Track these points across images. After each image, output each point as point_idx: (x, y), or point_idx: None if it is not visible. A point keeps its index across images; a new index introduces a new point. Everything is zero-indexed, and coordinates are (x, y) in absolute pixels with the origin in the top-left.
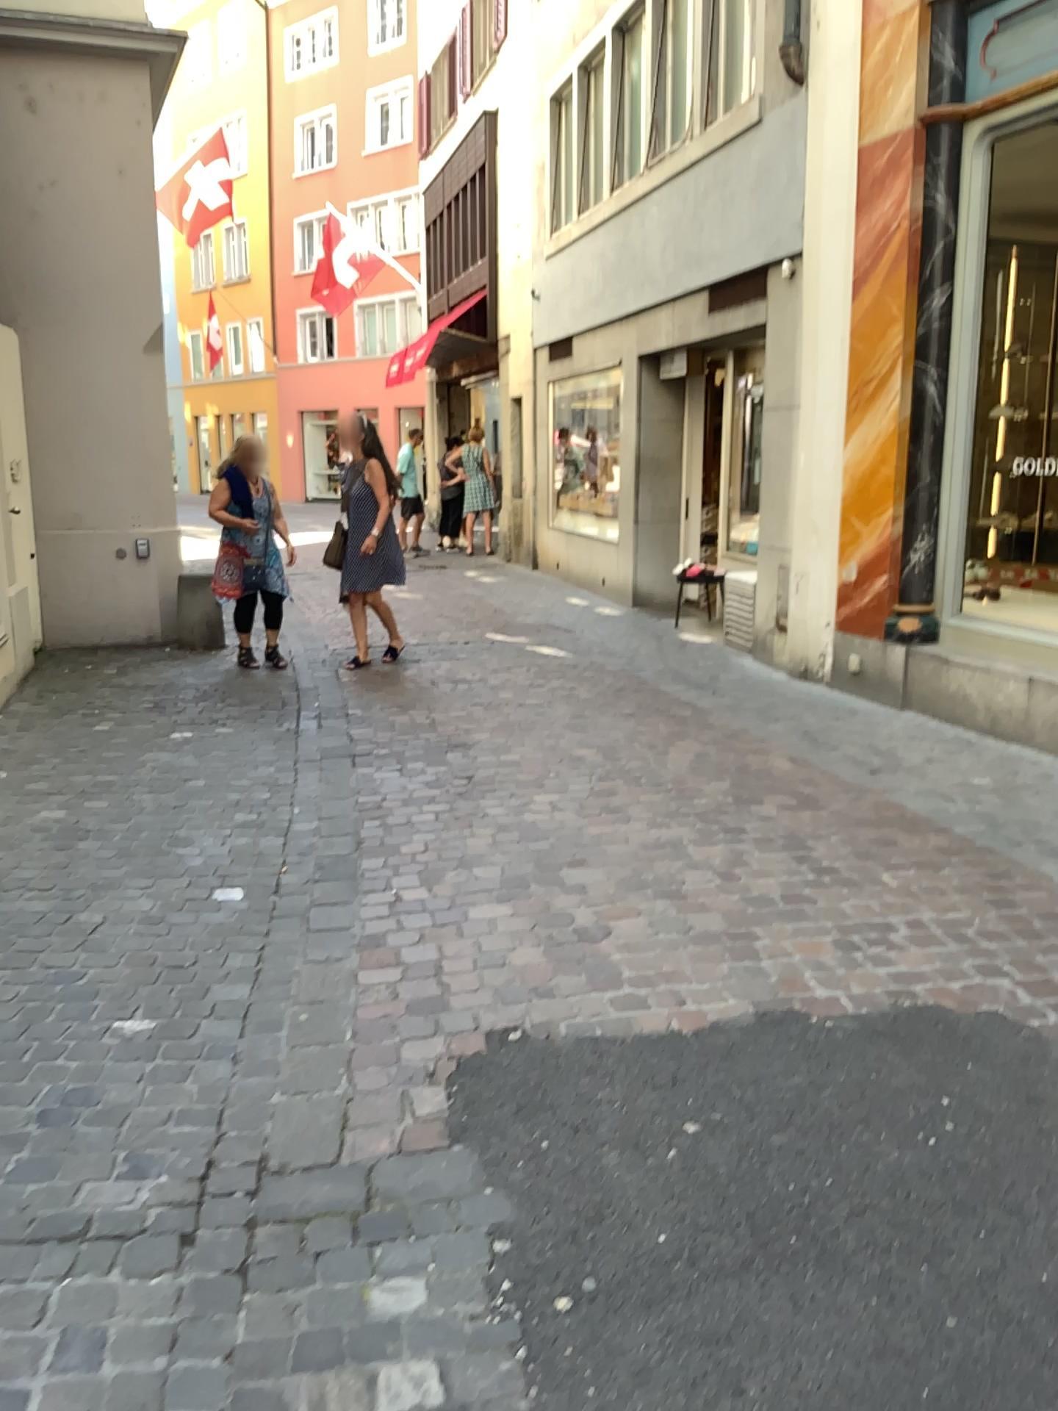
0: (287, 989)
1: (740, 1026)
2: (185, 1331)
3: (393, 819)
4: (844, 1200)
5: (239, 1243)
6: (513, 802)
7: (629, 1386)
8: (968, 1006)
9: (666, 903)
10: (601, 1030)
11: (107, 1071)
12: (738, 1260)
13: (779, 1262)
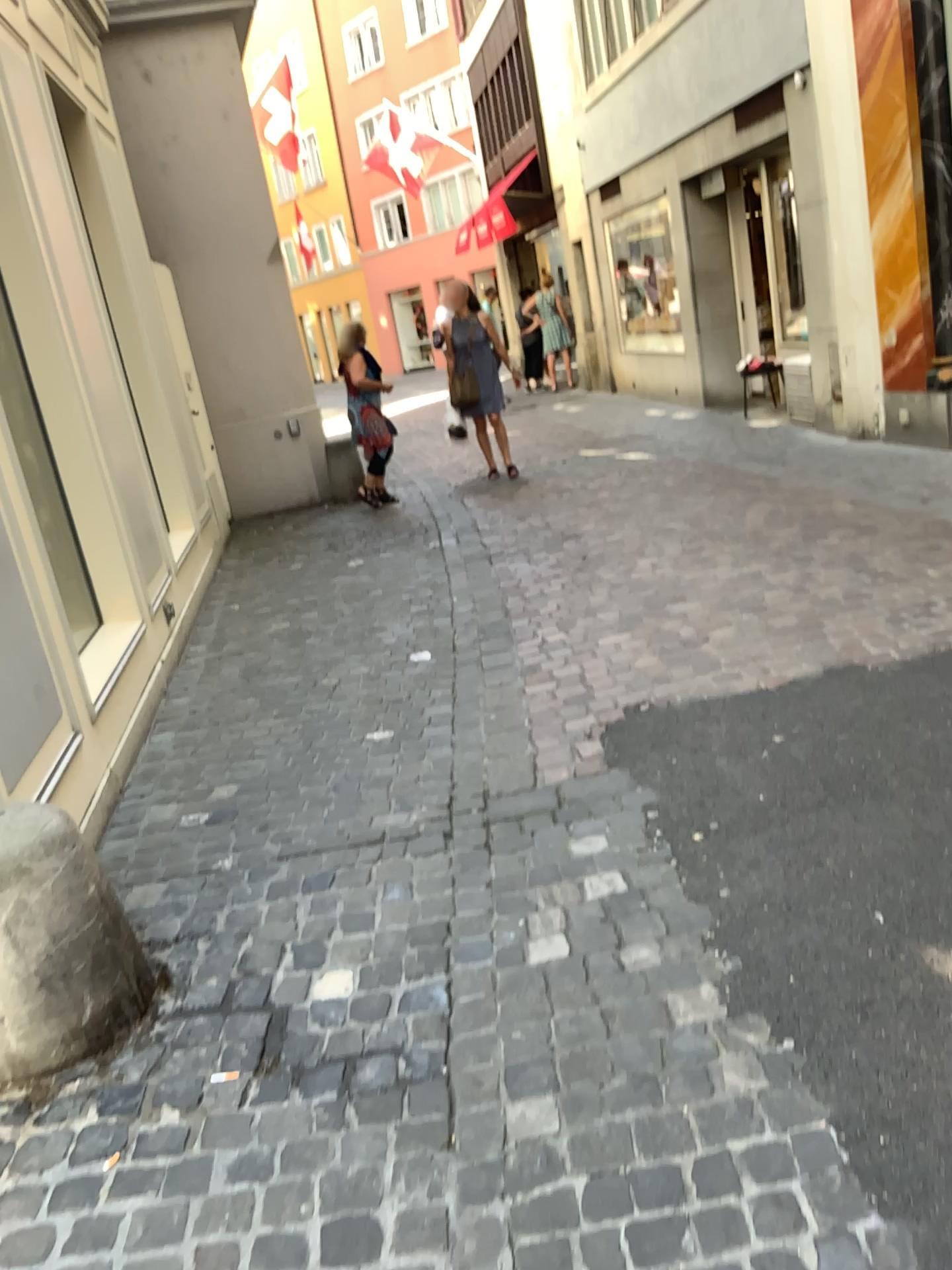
0: (478, 703)
1: (810, 680)
2: (459, 877)
3: (531, 592)
4: (888, 764)
5: (481, 834)
6: (622, 567)
7: (744, 869)
8: None
9: (749, 615)
10: (707, 696)
11: (370, 761)
12: (814, 803)
13: (842, 800)
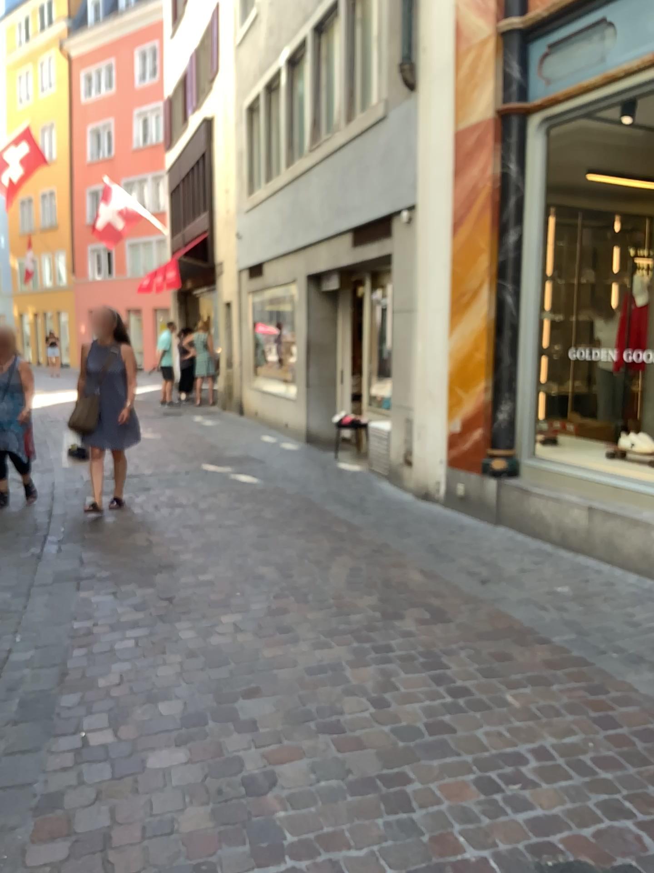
0: None
1: None
2: None
3: (101, 645)
4: None
5: None
6: (204, 623)
7: None
8: (609, 862)
9: (327, 736)
10: None
11: None
12: None
13: None
